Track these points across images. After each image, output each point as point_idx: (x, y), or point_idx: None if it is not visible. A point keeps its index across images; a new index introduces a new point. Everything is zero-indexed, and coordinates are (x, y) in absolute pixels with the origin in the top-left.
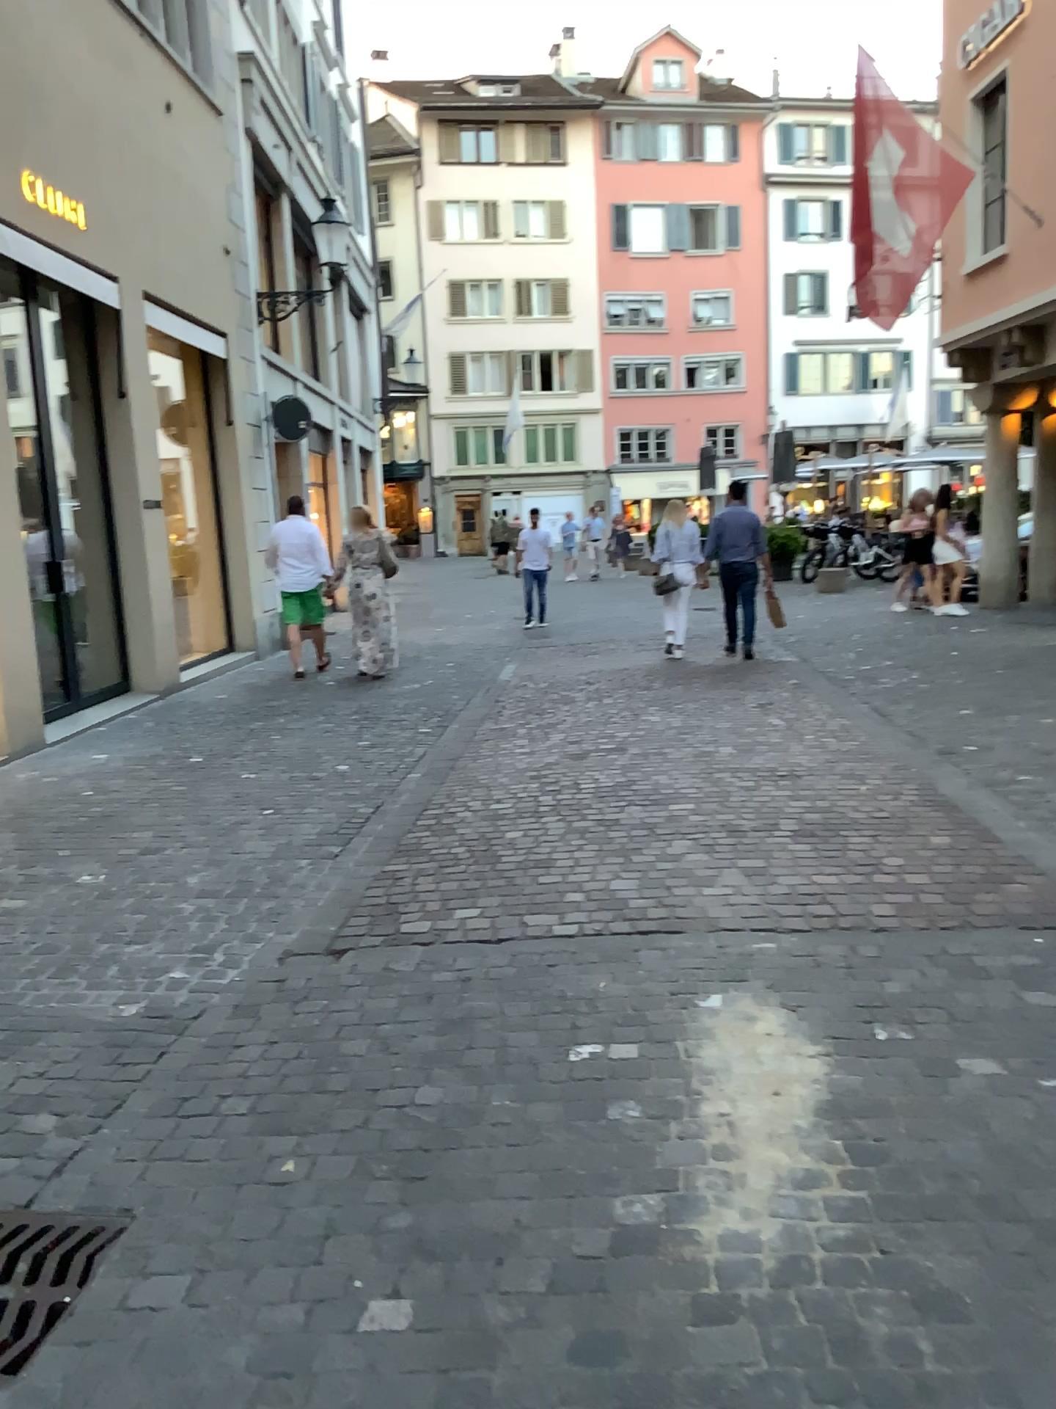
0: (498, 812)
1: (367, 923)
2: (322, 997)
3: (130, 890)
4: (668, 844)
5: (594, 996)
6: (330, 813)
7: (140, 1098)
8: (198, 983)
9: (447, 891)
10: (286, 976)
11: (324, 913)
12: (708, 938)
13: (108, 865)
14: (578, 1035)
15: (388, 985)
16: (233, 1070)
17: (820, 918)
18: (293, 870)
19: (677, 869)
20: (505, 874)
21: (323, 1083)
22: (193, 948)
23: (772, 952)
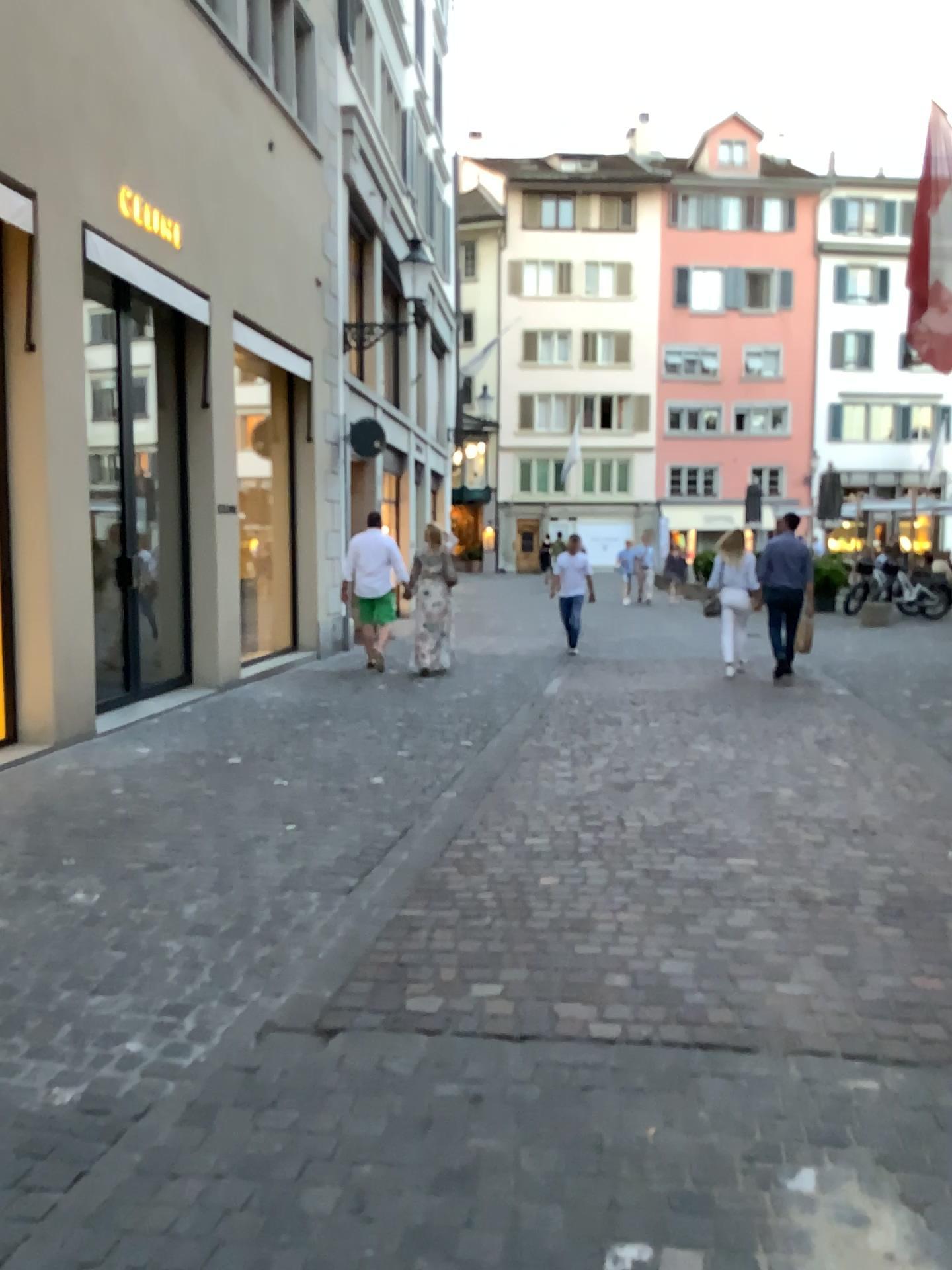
0: (534, 853)
1: (369, 992)
2: (293, 1108)
3: (115, 919)
4: (728, 914)
5: (639, 1151)
6: (353, 839)
7: (23, 1262)
8: (151, 1065)
9: (467, 954)
10: (257, 1067)
11: (321, 974)
12: (787, 1063)
13: (101, 886)
14: (617, 1224)
15: (378, 1097)
16: (155, 1223)
17: (931, 1045)
18: (299, 908)
19: (740, 950)
20: (535, 939)
21: (264, 1267)
22: (161, 1010)
23: (876, 1099)
